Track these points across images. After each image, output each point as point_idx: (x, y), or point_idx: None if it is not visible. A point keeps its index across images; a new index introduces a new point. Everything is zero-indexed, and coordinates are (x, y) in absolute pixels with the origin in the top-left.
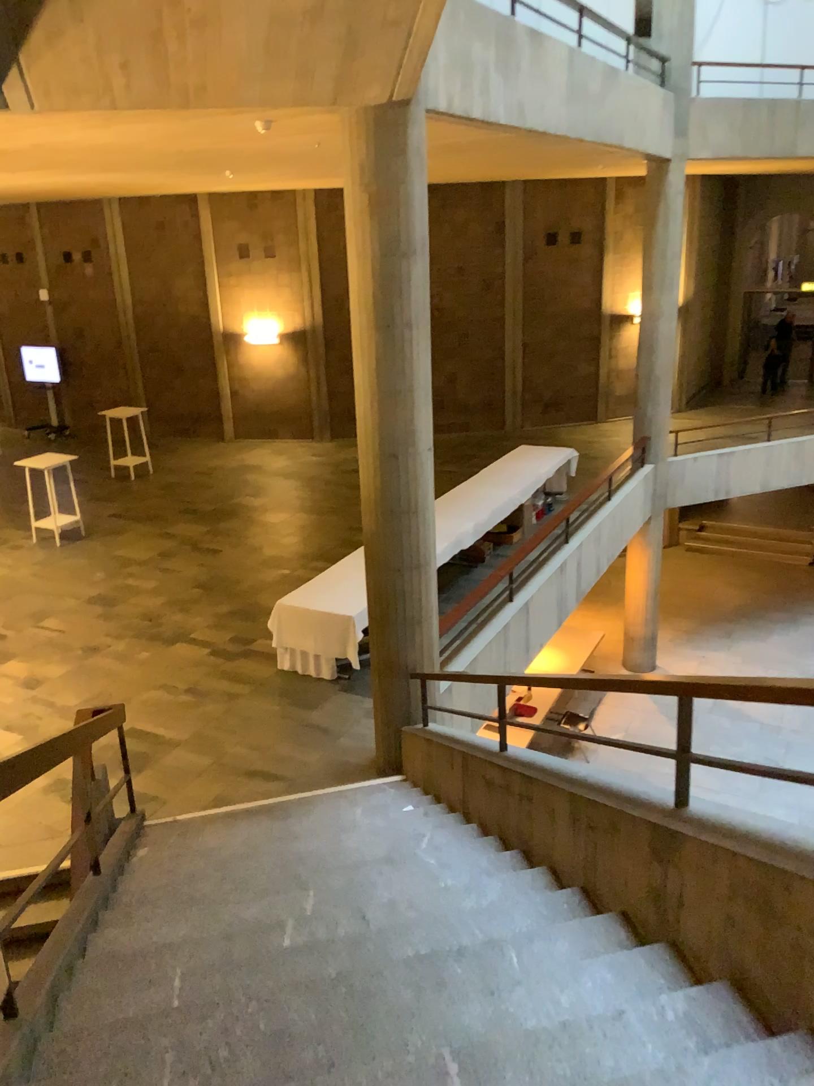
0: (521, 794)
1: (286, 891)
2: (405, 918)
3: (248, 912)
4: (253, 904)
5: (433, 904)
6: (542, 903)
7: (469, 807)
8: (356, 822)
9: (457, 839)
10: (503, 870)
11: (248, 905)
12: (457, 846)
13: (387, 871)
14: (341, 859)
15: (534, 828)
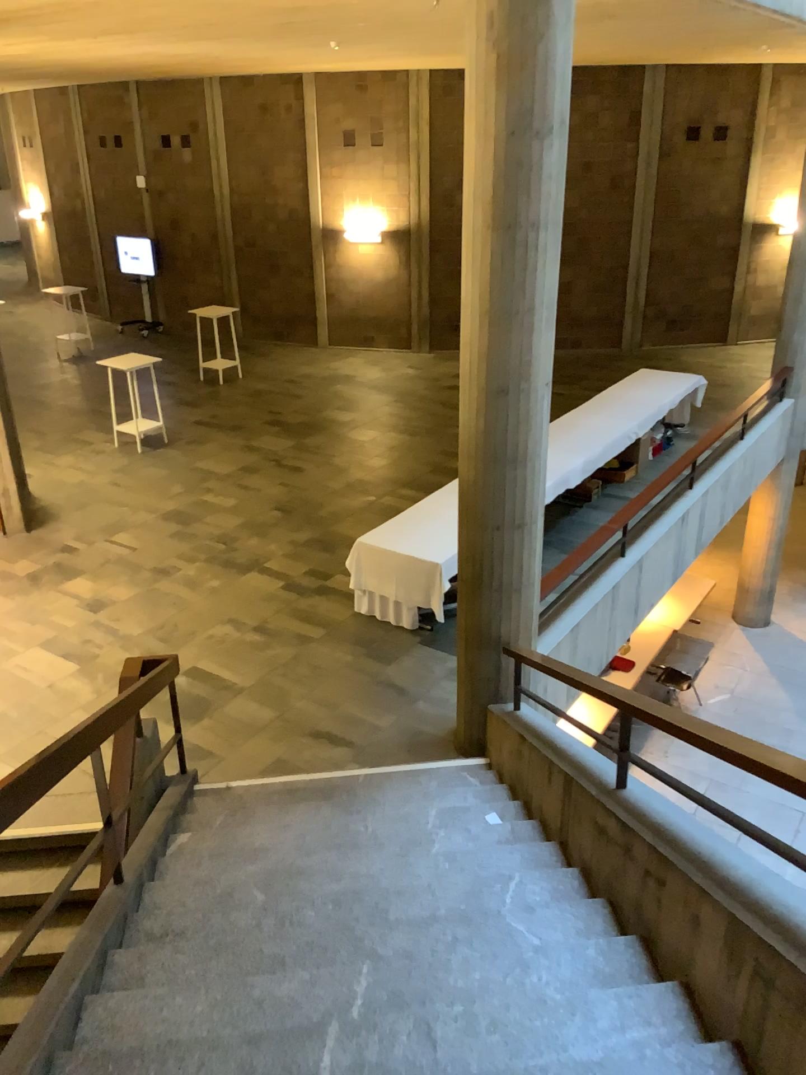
0: (649, 872)
1: (336, 962)
2: (488, 1059)
3: (284, 998)
4: (292, 980)
5: (527, 1035)
6: (681, 1066)
7: (572, 849)
8: (429, 838)
9: (555, 891)
10: (619, 975)
11: (286, 982)
12: (555, 906)
13: (466, 945)
14: (409, 908)
15: (668, 929)
